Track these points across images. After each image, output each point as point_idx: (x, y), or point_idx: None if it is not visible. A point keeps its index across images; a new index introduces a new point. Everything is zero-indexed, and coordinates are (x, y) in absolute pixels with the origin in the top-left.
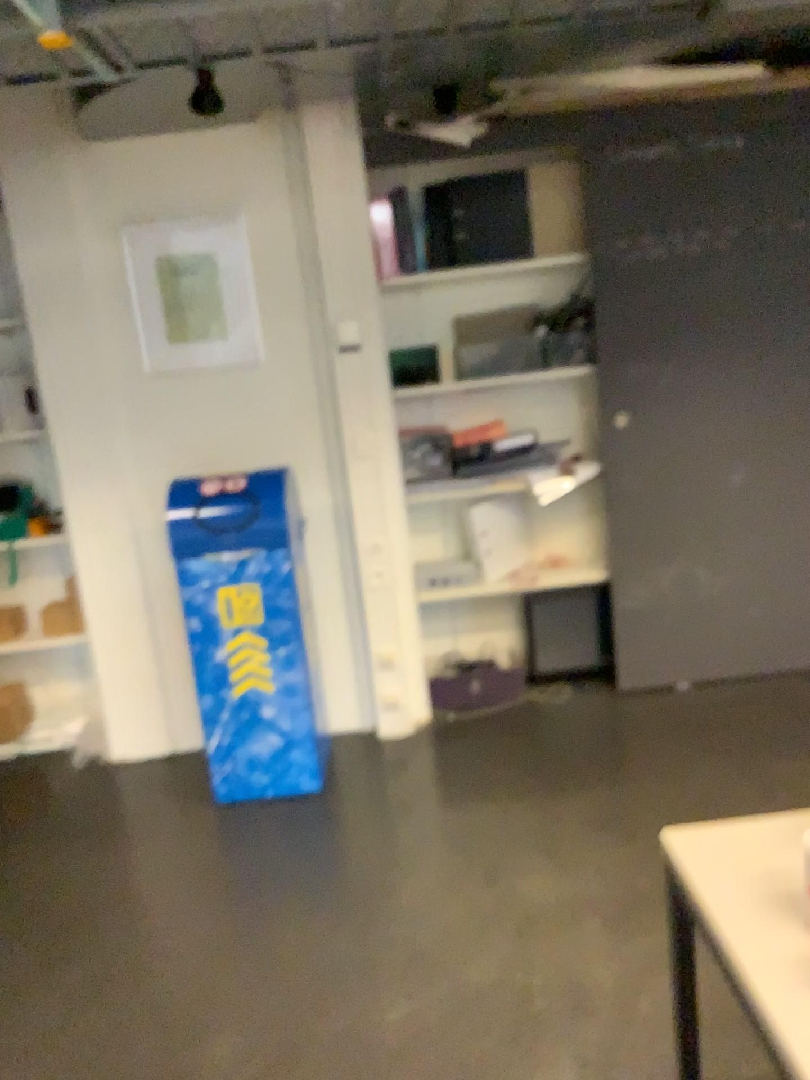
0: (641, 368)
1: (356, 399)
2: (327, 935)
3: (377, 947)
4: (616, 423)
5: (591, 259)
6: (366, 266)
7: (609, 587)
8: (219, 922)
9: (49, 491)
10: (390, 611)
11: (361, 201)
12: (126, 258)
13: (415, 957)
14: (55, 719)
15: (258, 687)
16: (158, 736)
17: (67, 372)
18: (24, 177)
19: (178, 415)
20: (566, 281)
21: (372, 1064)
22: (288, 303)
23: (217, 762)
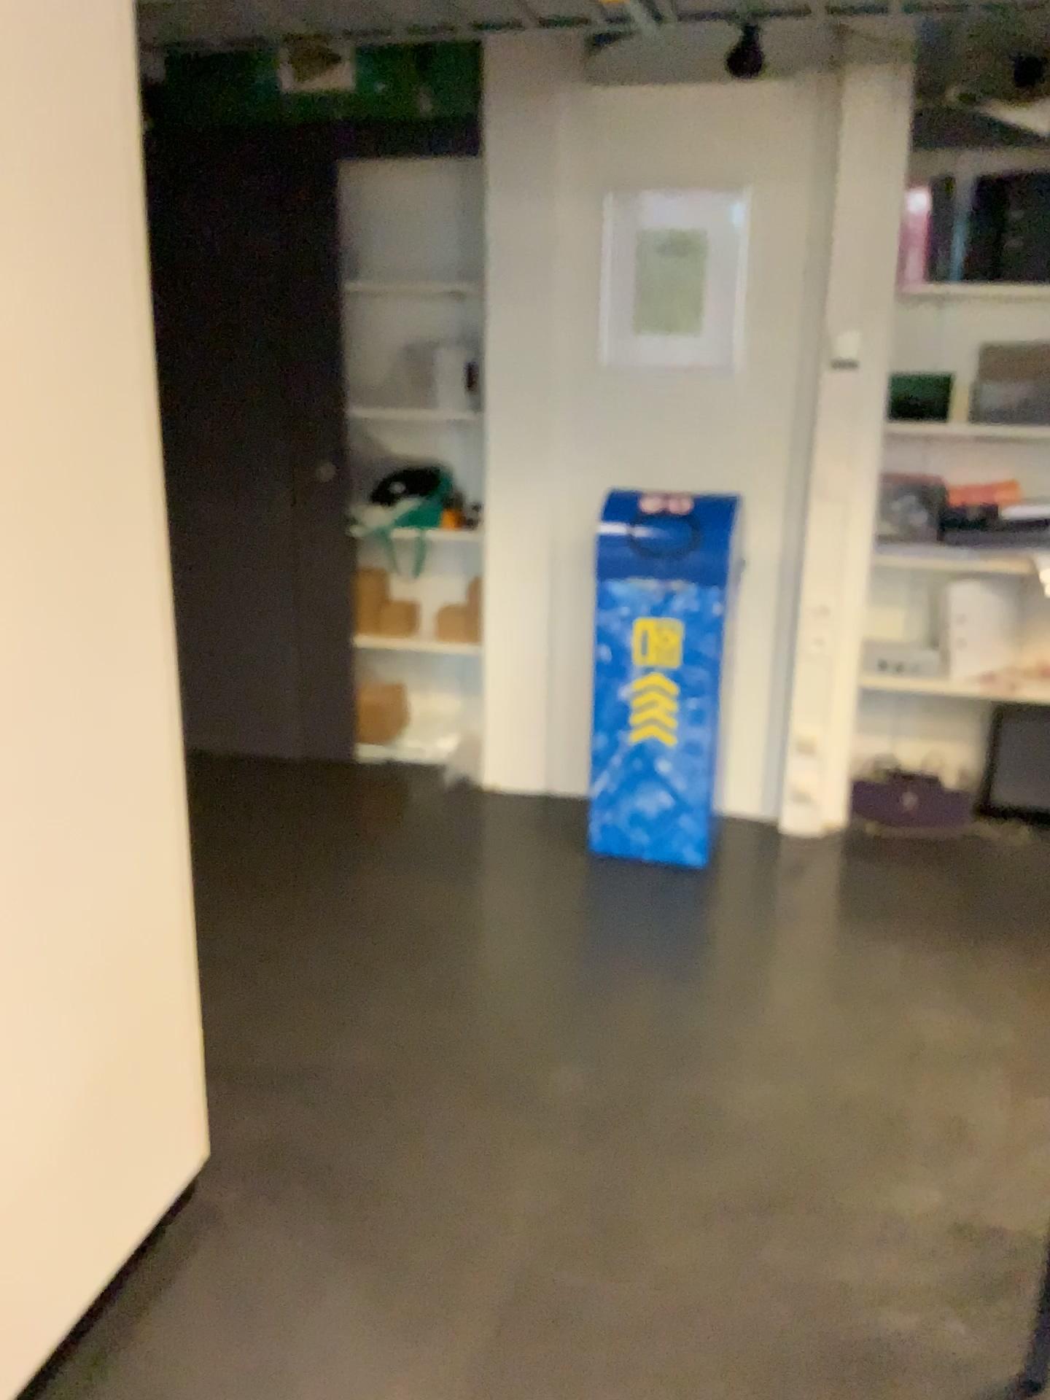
0: None
1: (838, 427)
2: (692, 1002)
3: (743, 1027)
4: None
5: None
6: (884, 268)
7: None
8: (580, 962)
9: (468, 480)
10: (826, 685)
11: (895, 186)
12: (606, 226)
13: (784, 1047)
14: (429, 730)
15: (660, 735)
16: (535, 771)
17: (517, 349)
18: (513, 121)
19: (628, 416)
20: None
21: (721, 1124)
22: (781, 301)
23: (599, 807)
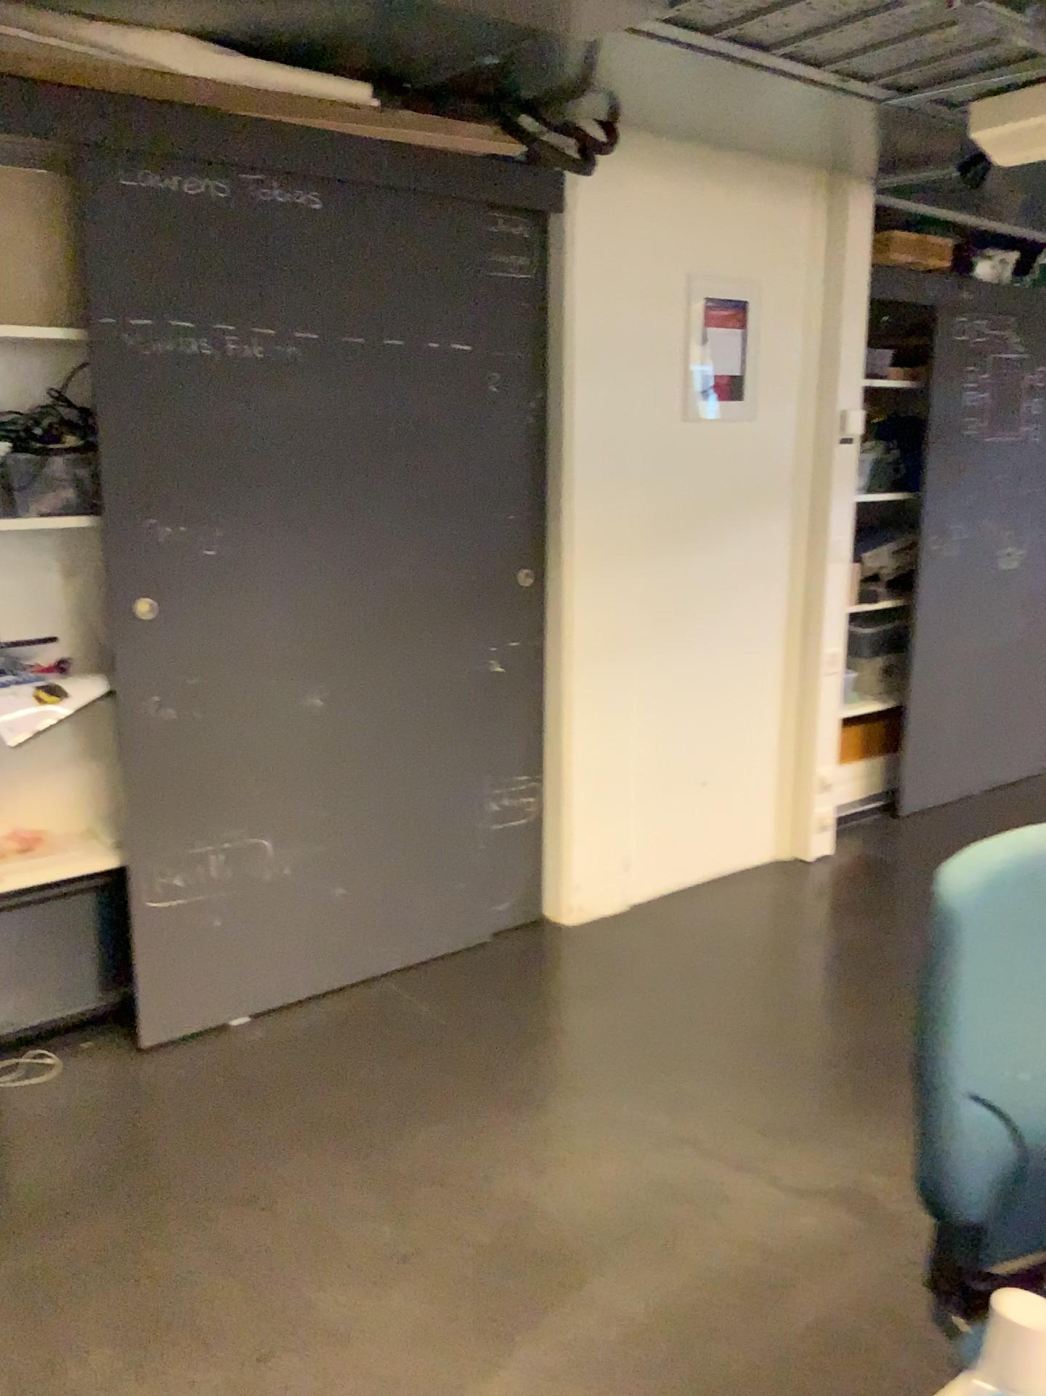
0: (176, 526)
1: None
2: None
3: None
4: (137, 612)
5: (94, 339)
6: None
7: (123, 875)
8: None
9: None
10: None
11: None
12: None
13: None
14: None
15: None
16: None
17: None
18: None
19: None
20: (41, 371)
21: None
22: None
23: None
